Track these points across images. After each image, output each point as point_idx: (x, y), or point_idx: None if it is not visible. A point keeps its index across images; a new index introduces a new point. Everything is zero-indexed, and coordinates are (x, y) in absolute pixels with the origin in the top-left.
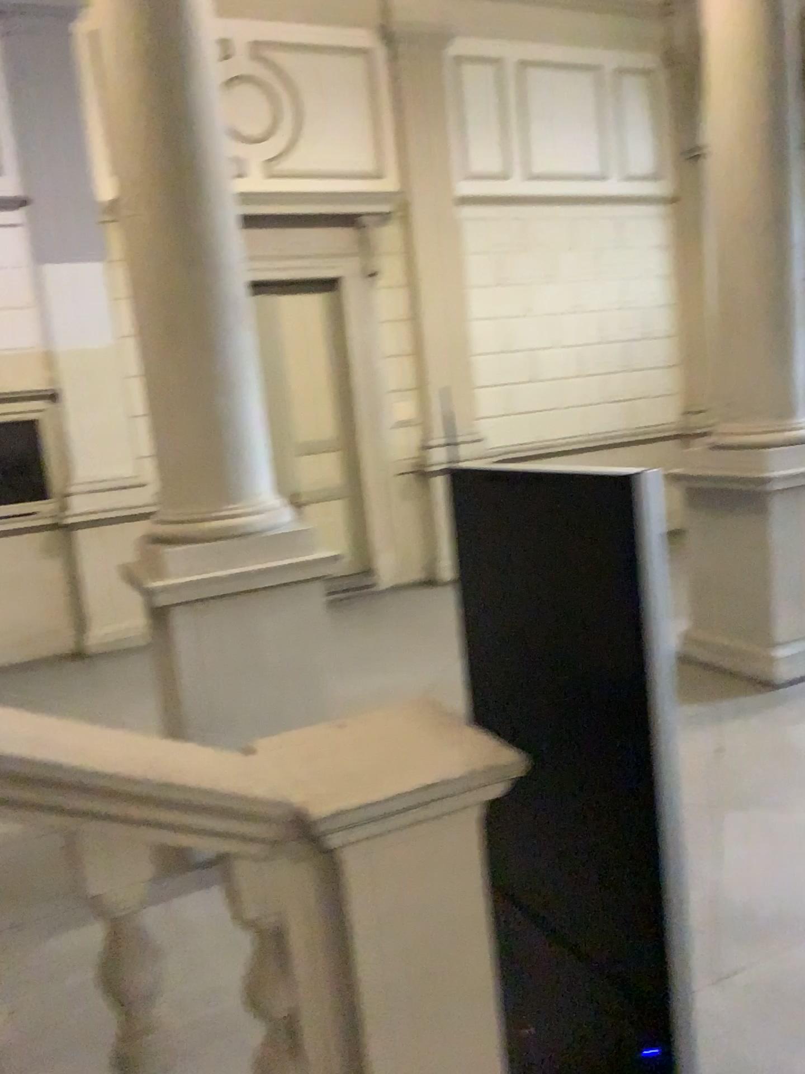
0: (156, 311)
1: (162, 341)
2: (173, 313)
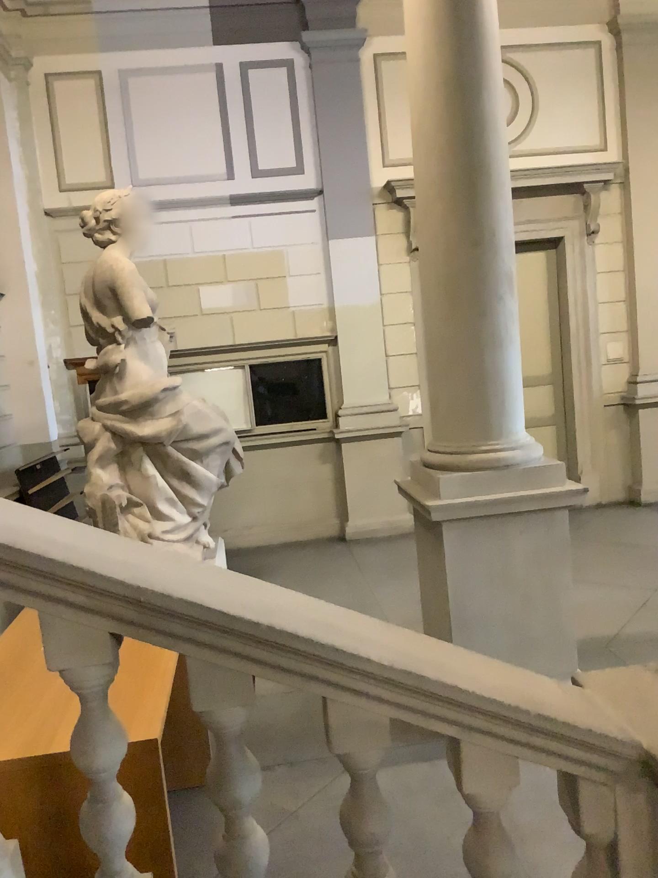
0: (443, 285)
1: (446, 309)
2: (457, 286)
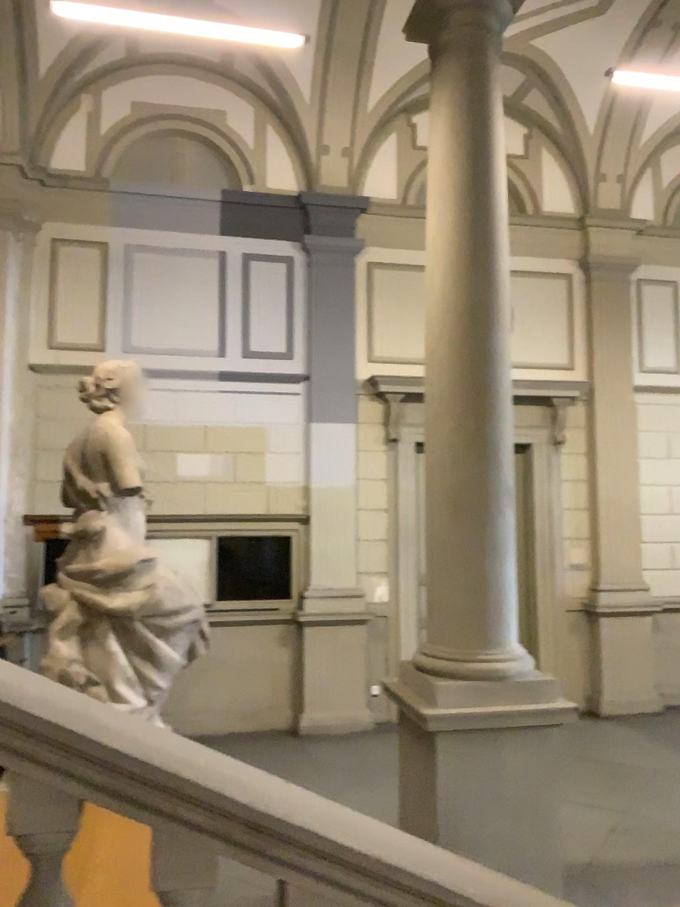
0: (447, 494)
1: (449, 517)
2: (461, 497)
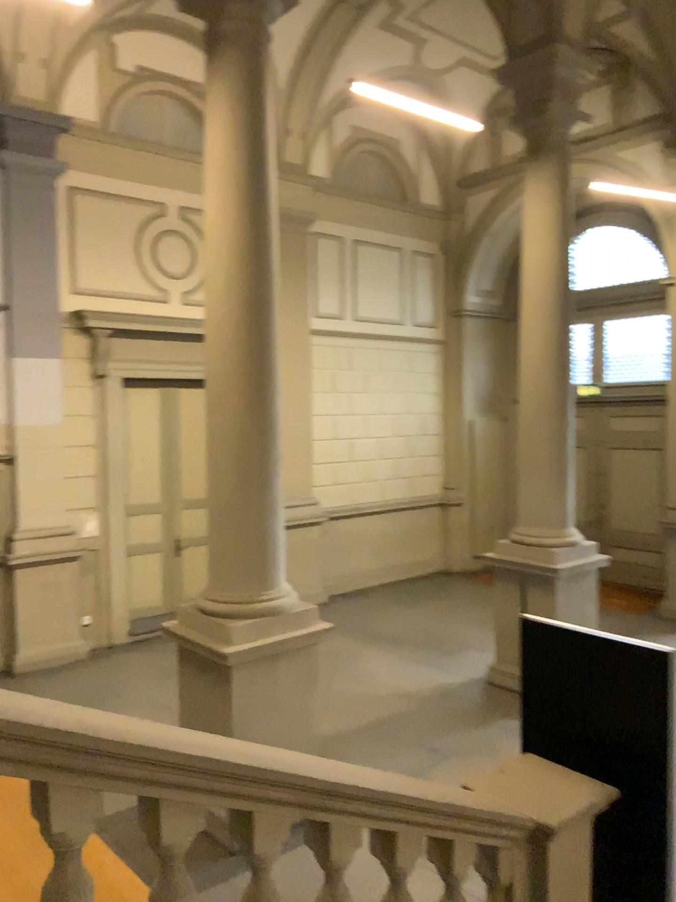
0: (233, 463)
1: (236, 483)
2: (245, 465)
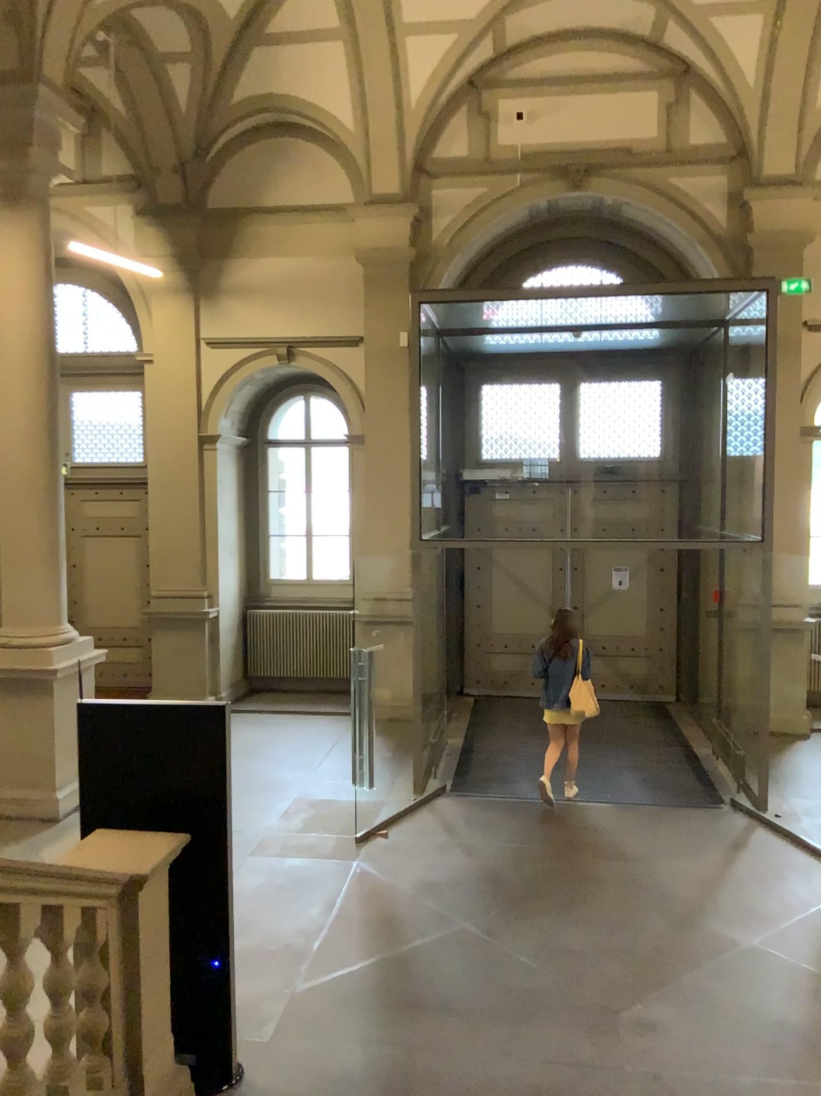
0: None
1: None
2: None
